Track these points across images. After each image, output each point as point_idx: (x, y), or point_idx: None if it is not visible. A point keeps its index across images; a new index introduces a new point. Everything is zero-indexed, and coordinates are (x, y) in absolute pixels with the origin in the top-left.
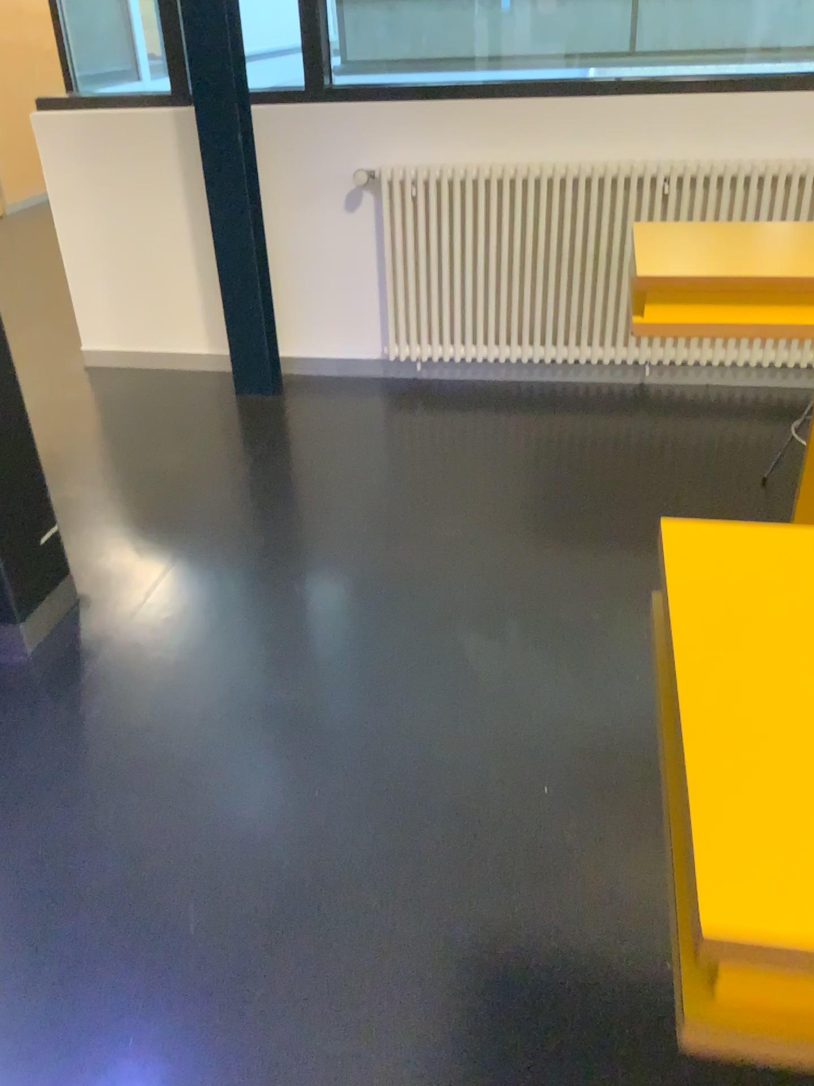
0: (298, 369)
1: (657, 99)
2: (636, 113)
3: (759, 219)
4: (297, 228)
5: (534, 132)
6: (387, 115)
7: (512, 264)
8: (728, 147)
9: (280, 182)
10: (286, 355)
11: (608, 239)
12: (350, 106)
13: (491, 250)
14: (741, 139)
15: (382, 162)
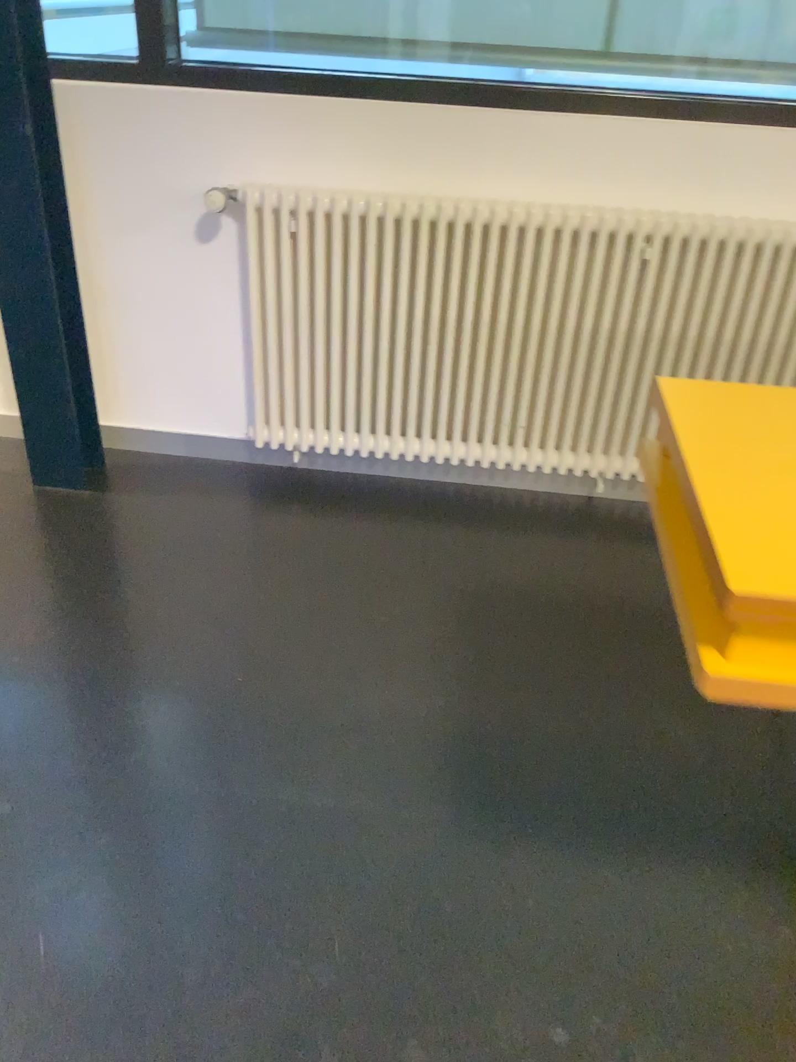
0: (130, 446)
1: (639, 126)
2: (610, 143)
3: (768, 305)
4: (128, 260)
5: (466, 158)
6: (257, 113)
7: (426, 335)
8: (732, 203)
9: (101, 194)
10: (113, 425)
11: (558, 312)
12: (205, 95)
13: (398, 314)
14: (751, 193)
15: (248, 180)
